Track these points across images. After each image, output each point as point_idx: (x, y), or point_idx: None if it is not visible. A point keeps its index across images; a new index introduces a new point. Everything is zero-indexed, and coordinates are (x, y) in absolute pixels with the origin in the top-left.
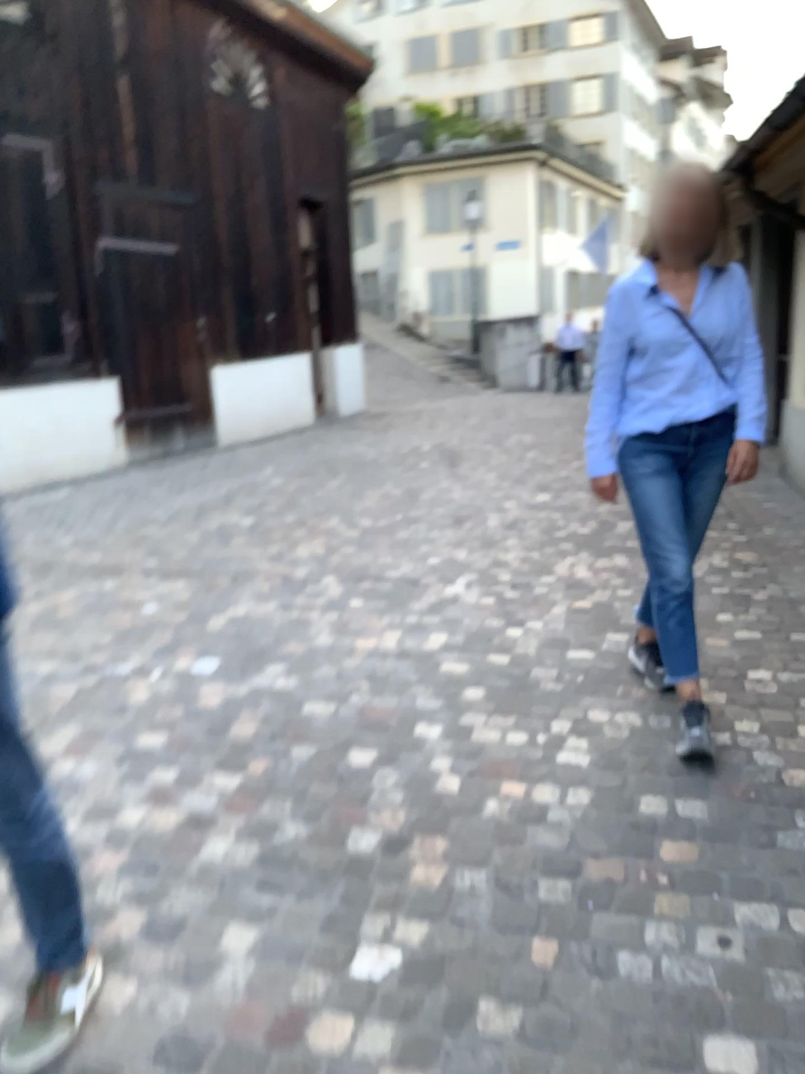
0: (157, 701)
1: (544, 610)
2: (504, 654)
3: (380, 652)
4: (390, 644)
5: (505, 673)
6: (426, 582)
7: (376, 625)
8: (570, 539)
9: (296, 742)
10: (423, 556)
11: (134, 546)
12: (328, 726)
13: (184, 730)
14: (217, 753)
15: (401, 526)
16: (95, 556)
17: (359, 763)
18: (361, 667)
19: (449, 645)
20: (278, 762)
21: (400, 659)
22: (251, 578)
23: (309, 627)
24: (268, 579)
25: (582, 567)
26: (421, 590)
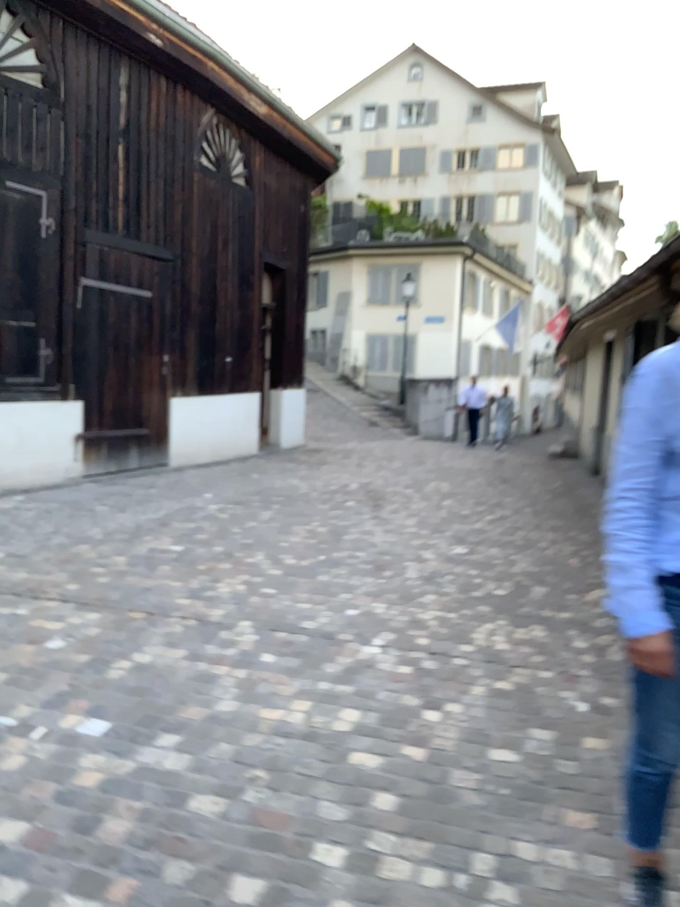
0: (26, 774)
1: (464, 689)
2: (420, 747)
3: (285, 728)
4: (297, 719)
5: (421, 773)
6: (342, 640)
7: (285, 690)
8: (488, 603)
9: (171, 858)
10: (341, 608)
11: (57, 568)
12: (213, 835)
13: (45, 823)
14: (75, 865)
15: (322, 571)
16: (16, 574)
17: (242, 900)
18: (262, 748)
19: (360, 726)
20: (145, 887)
21: (306, 740)
22: (165, 618)
23: (213, 686)
24: (182, 620)
25: (501, 638)
26: (336, 649)
